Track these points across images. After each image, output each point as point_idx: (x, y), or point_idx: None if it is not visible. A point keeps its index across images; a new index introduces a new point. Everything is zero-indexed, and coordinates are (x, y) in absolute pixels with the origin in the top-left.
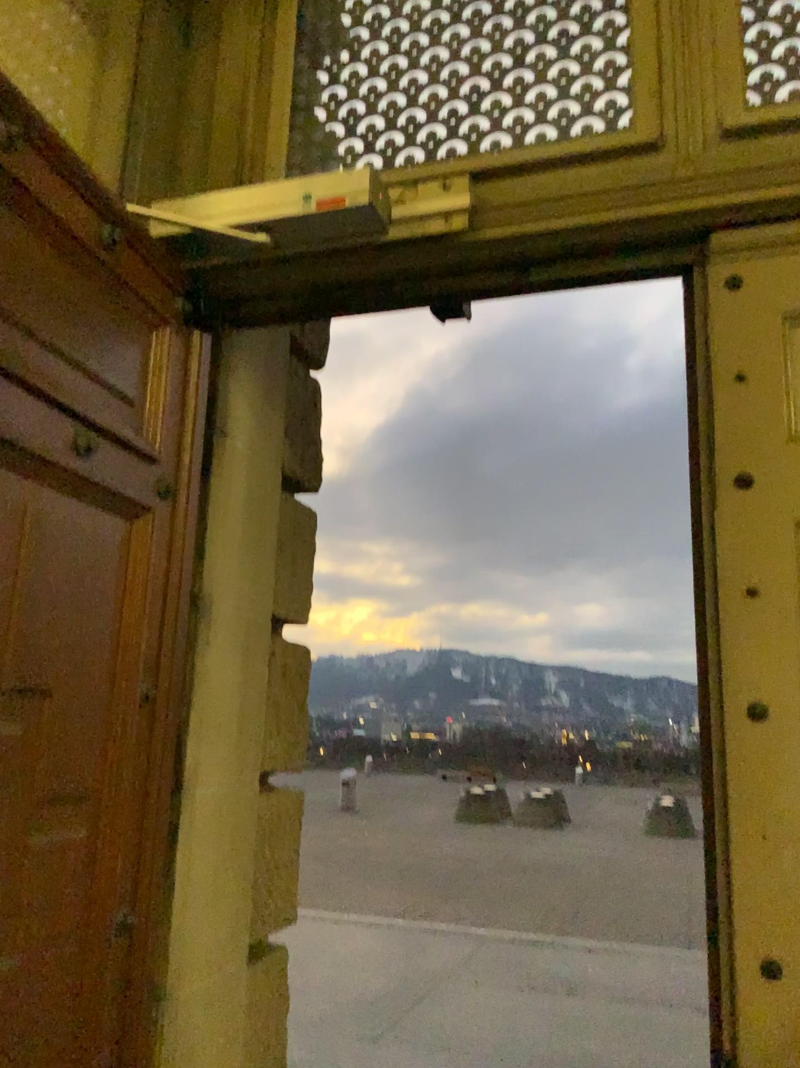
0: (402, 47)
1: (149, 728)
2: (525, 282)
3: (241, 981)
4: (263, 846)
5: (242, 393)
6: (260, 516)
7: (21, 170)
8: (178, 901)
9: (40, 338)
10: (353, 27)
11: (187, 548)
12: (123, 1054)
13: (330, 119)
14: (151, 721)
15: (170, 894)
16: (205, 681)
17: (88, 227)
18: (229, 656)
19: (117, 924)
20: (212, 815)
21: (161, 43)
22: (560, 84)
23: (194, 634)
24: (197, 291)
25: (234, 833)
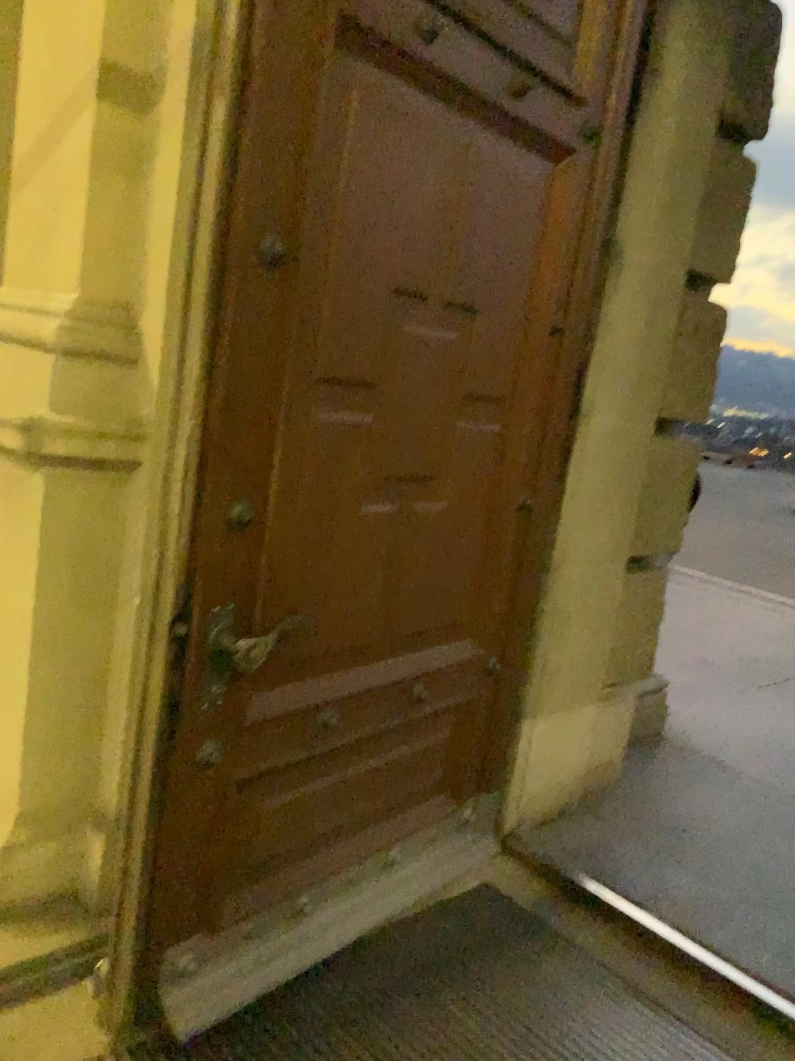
0: None
1: (552, 355)
2: None
3: (618, 581)
4: (652, 480)
5: (681, 29)
6: (687, 167)
7: None
8: (567, 501)
9: None
10: None
11: (603, 195)
12: (513, 596)
13: None
14: (556, 349)
15: (560, 493)
16: (610, 324)
17: None
18: (637, 303)
19: (514, 502)
20: (605, 440)
21: None
22: None
23: (602, 278)
24: None
25: (625, 461)
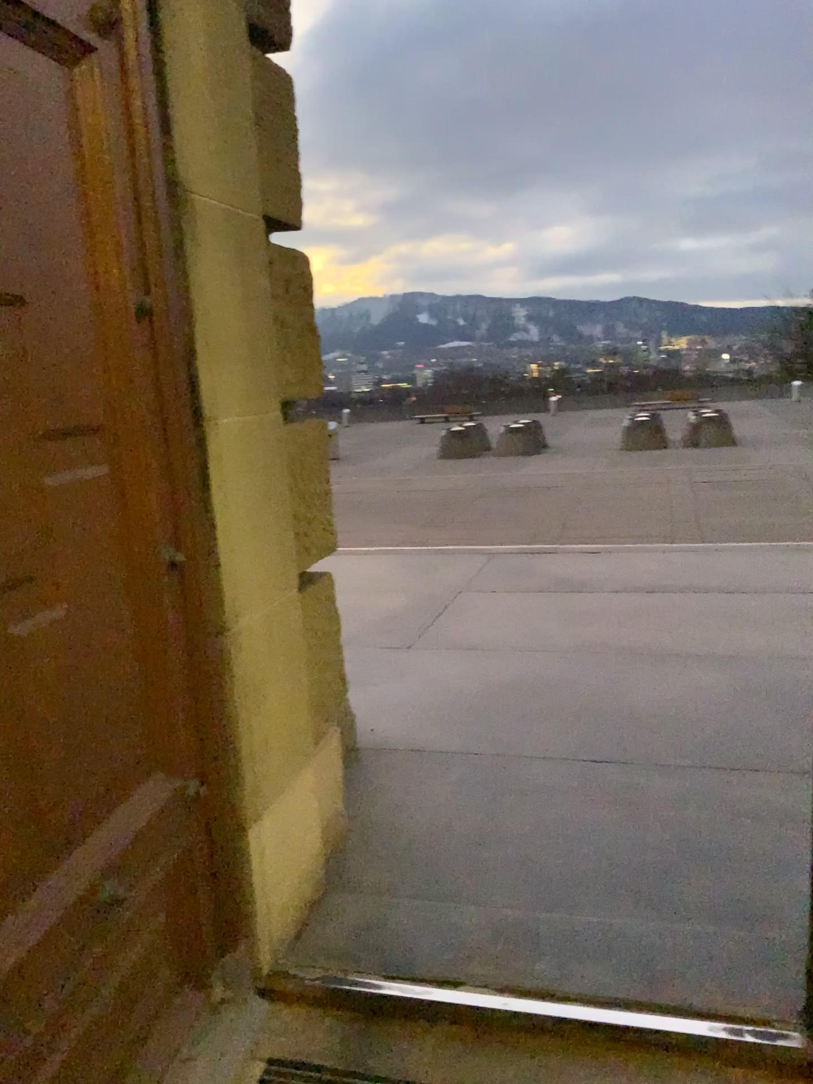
0: None
1: (150, 349)
2: None
3: (293, 607)
4: (292, 476)
5: None
6: (230, 78)
7: None
8: (219, 536)
9: None
10: None
11: (149, 116)
12: (195, 685)
13: None
14: (151, 340)
15: (209, 529)
16: (203, 293)
17: None
18: (224, 262)
19: (161, 563)
20: (237, 445)
21: None
22: None
23: (179, 232)
24: None
25: (263, 463)
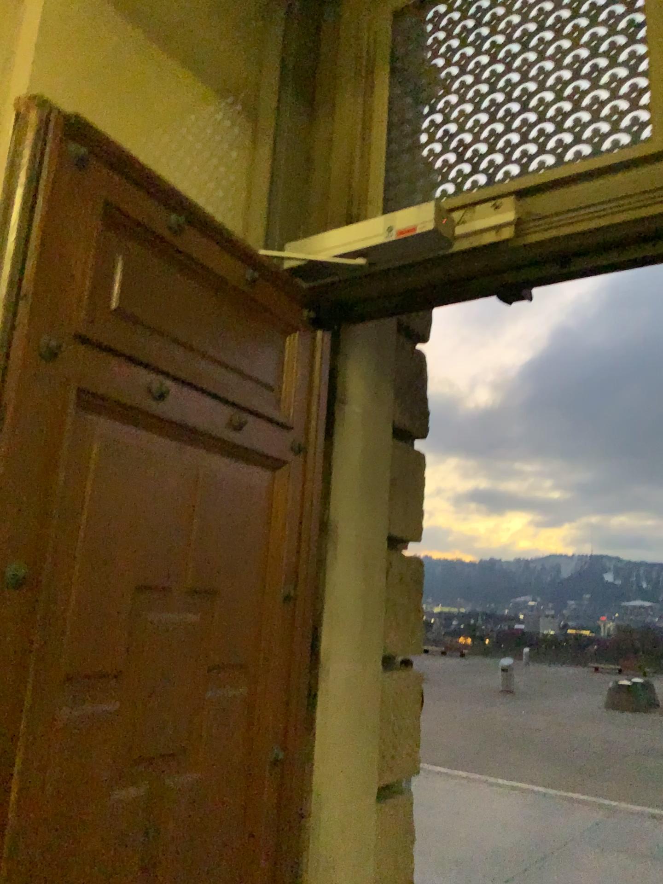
0: (465, 99)
1: (290, 620)
2: (564, 272)
3: (371, 813)
4: (387, 712)
5: (357, 371)
6: (375, 461)
7: (187, 245)
8: (317, 747)
9: (202, 355)
10: (428, 89)
11: (316, 489)
12: (278, 852)
13: (413, 162)
14: (293, 614)
15: (310, 740)
16: (334, 586)
17: (234, 274)
18: (353, 567)
19: (270, 758)
20: (343, 685)
21: (292, 124)
22: (588, 112)
23: (323, 551)
24: (320, 301)
25: (362, 700)
